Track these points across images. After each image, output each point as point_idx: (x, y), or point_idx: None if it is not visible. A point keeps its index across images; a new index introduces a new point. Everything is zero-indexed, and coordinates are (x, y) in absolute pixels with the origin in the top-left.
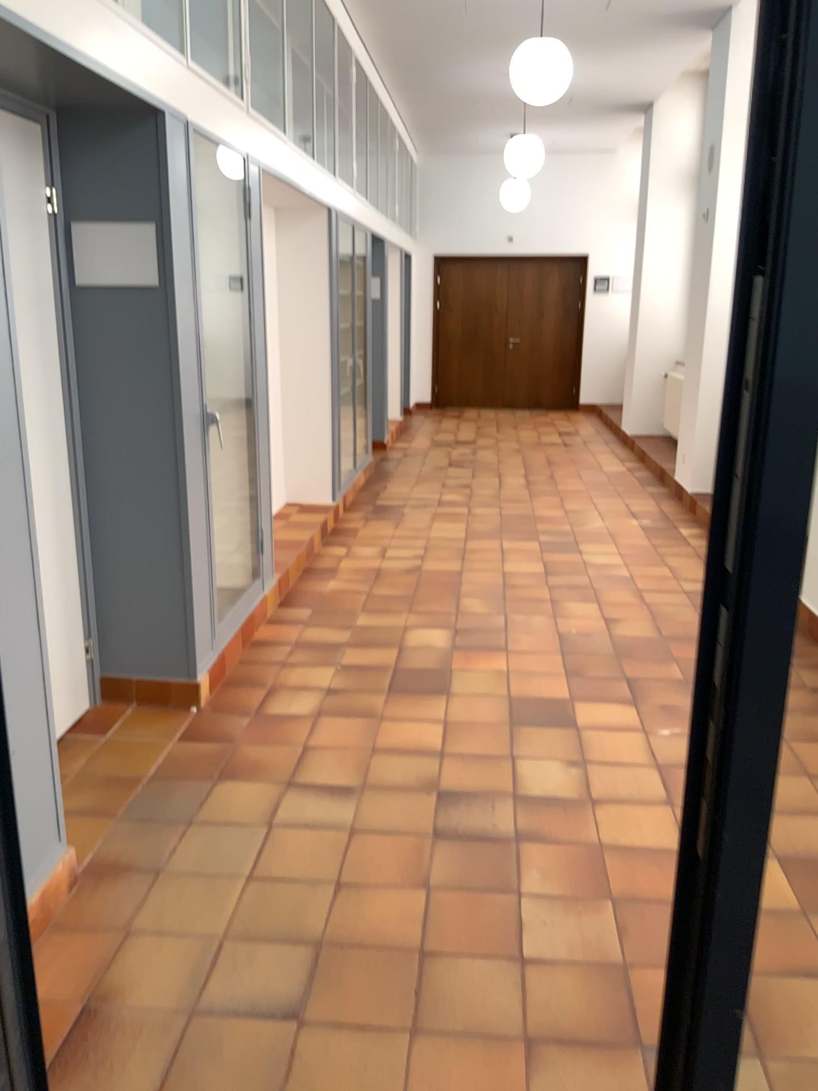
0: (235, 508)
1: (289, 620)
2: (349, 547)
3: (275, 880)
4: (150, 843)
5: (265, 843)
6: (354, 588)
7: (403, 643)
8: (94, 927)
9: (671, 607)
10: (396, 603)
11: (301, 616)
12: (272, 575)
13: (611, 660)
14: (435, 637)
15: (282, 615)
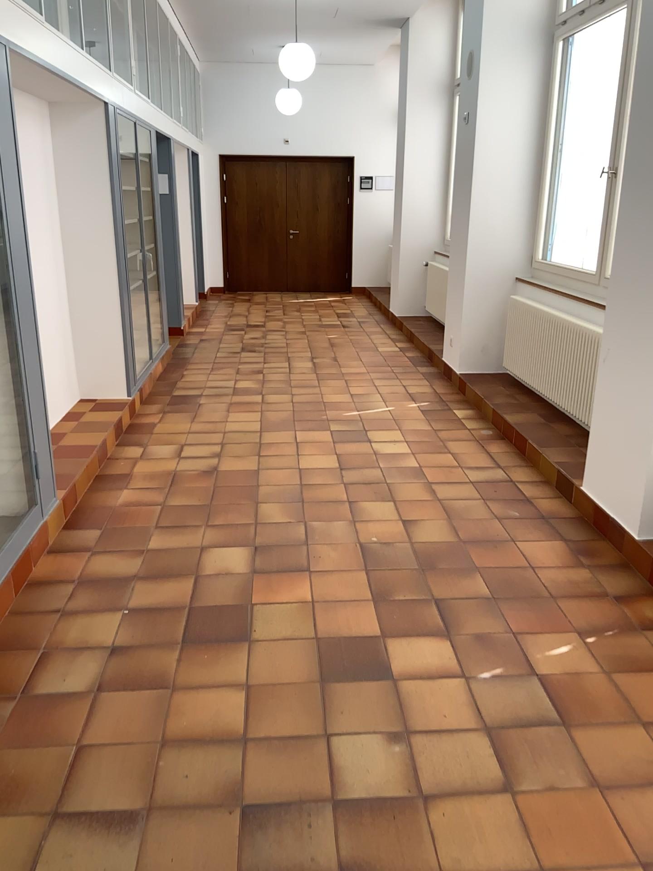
0: (3, 432)
1: (75, 547)
2: (143, 449)
3: None
4: None
5: None
6: (147, 500)
7: (198, 571)
8: None
9: (462, 501)
10: (191, 516)
11: (88, 540)
12: (60, 490)
13: (415, 575)
14: (232, 559)
15: (67, 541)
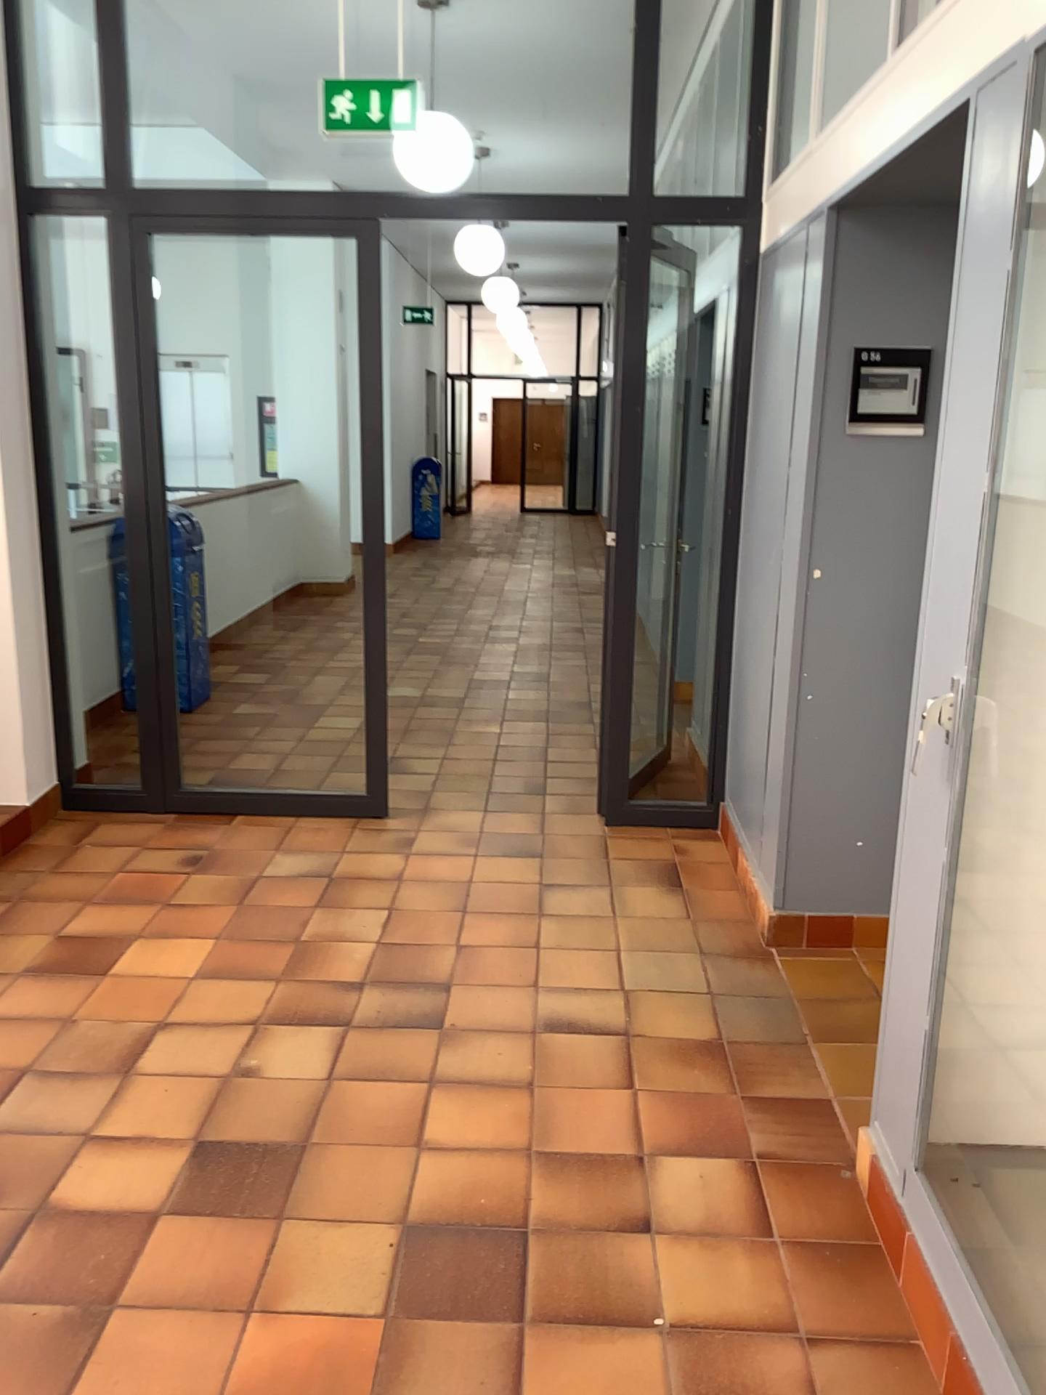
0: None
1: None
2: None
3: (593, 951)
4: (731, 972)
5: (619, 980)
6: None
7: None
8: (715, 916)
9: None
10: None
11: None
12: None
13: None
14: None
15: None
